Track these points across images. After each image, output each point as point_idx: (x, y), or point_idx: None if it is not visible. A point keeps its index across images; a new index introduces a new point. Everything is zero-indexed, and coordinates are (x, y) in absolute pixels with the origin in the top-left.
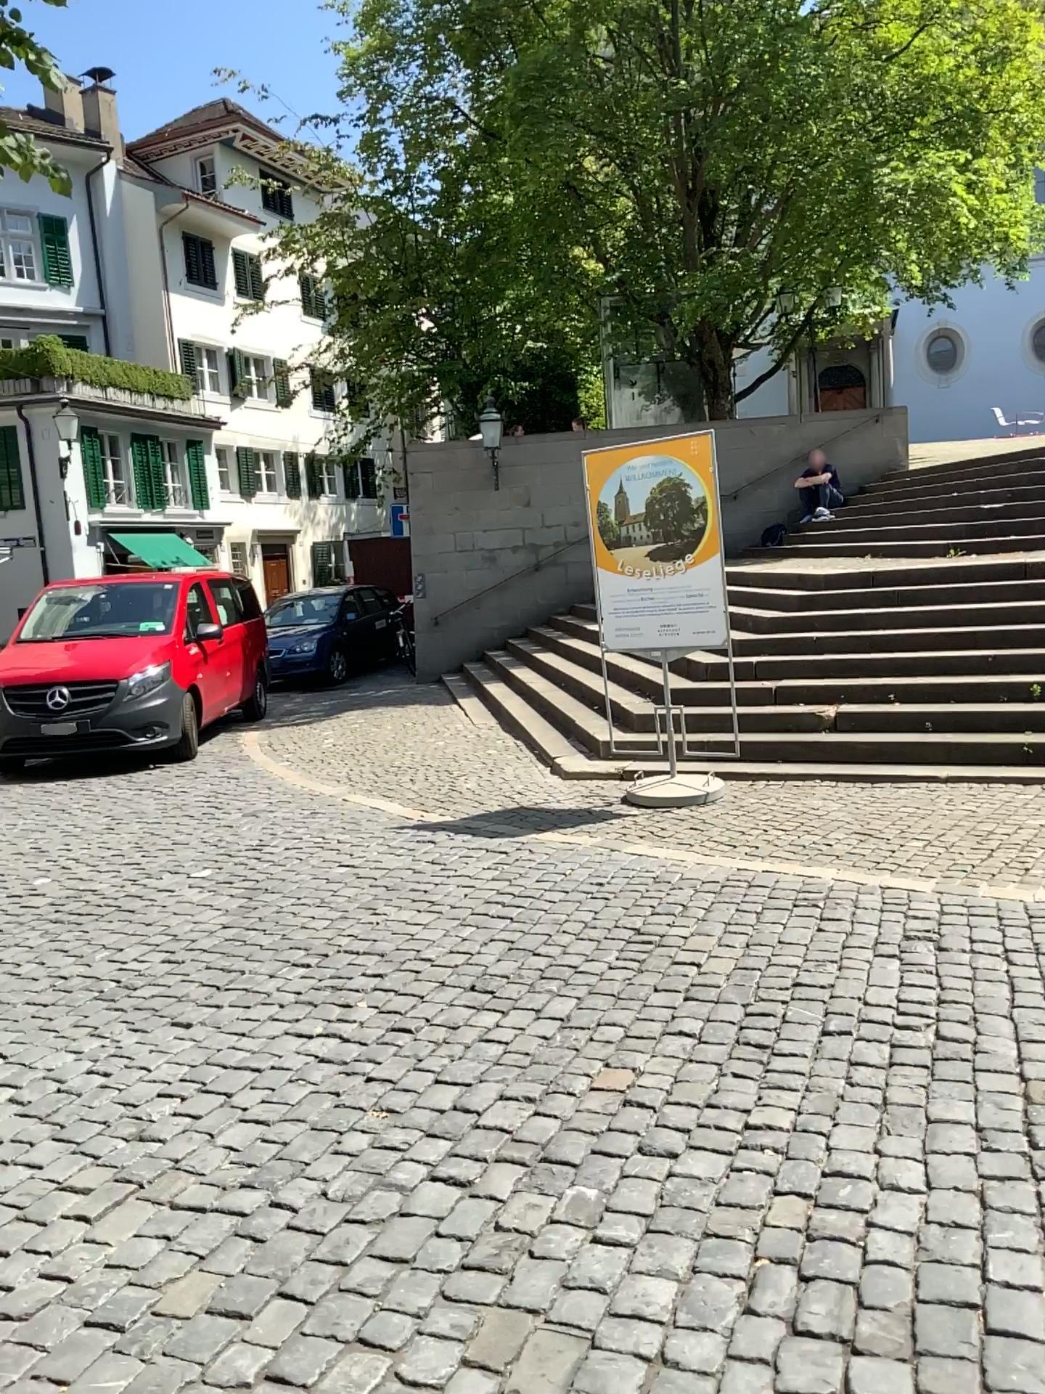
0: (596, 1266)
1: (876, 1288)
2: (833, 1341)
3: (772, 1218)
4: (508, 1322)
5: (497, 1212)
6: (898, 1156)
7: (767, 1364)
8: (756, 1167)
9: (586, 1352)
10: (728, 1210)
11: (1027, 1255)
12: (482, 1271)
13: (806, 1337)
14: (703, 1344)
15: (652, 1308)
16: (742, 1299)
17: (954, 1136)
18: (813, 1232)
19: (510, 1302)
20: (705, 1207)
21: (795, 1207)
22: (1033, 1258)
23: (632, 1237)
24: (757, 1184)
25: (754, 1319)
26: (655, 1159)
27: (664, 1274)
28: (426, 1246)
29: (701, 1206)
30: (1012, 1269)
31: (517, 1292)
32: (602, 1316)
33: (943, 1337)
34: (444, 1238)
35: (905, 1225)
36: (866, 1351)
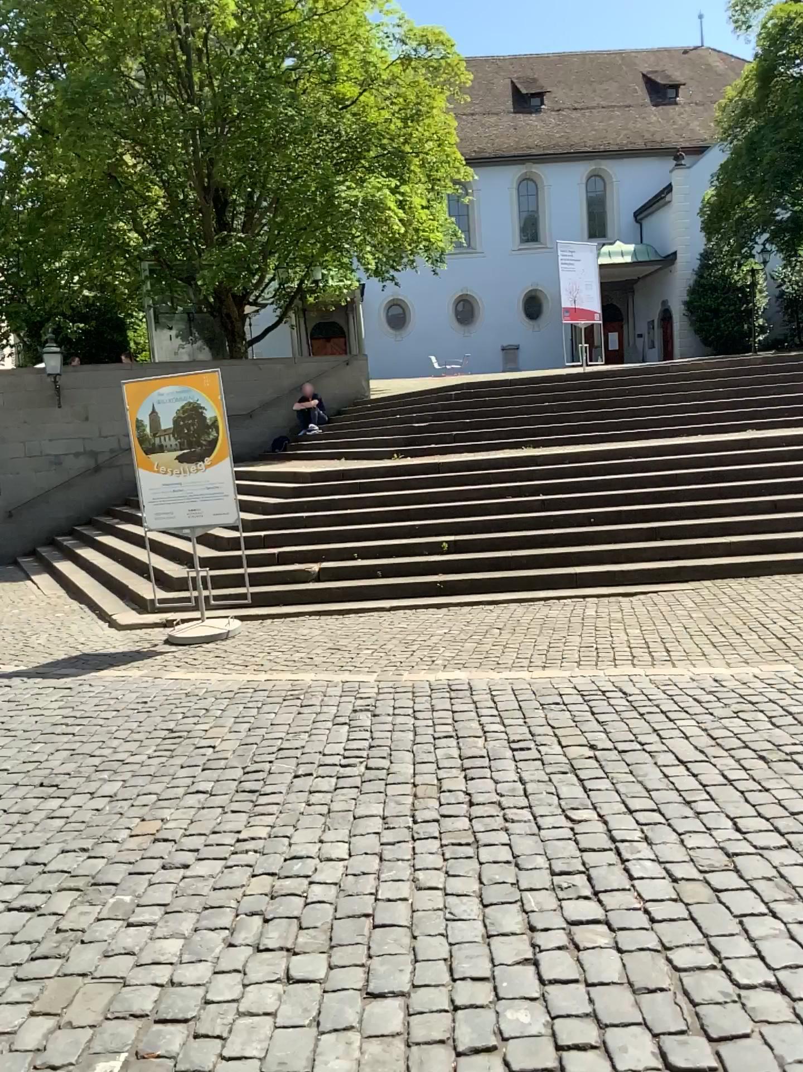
0: (128, 939)
1: (310, 914)
2: (280, 948)
3: (249, 889)
4: (64, 983)
5: (58, 921)
6: (332, 840)
7: (238, 969)
8: (241, 862)
9: (119, 988)
10: (220, 890)
11: (401, 881)
12: (45, 958)
13: (263, 949)
14: (198, 967)
15: (165, 955)
16: (225, 938)
17: (367, 824)
18: (274, 892)
19: (66, 971)
20: (205, 892)
21: (264, 881)
22: (404, 881)
23: (154, 917)
24: (241, 872)
25: (232, 947)
26: (173, 869)
27: (174, 934)
28: (3, 951)
29: (203, 891)
30: (391, 889)
31: (70, 964)
32: (130, 966)
33: (346, 932)
34: (17, 944)
35: (331, 878)
36: (299, 949)
